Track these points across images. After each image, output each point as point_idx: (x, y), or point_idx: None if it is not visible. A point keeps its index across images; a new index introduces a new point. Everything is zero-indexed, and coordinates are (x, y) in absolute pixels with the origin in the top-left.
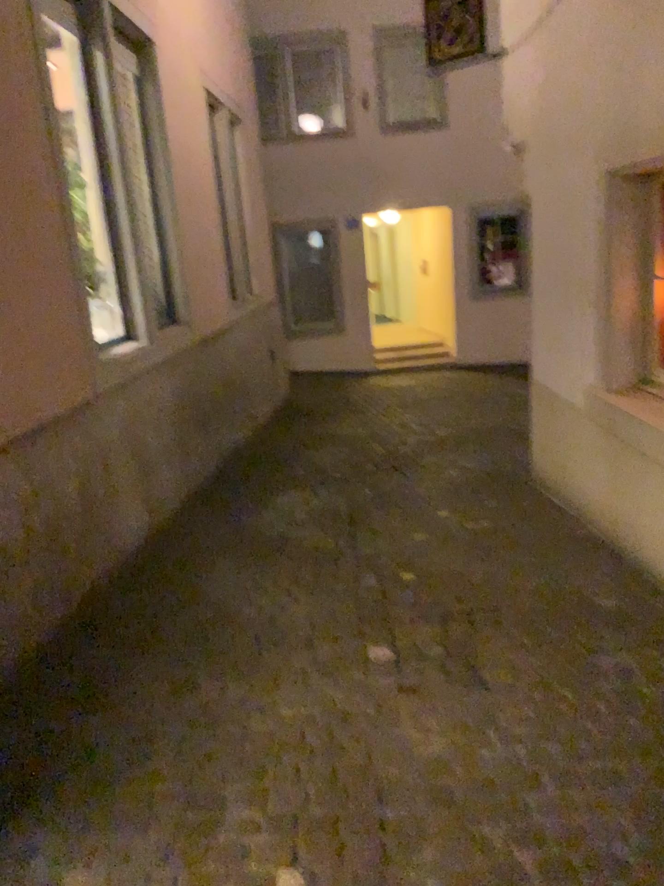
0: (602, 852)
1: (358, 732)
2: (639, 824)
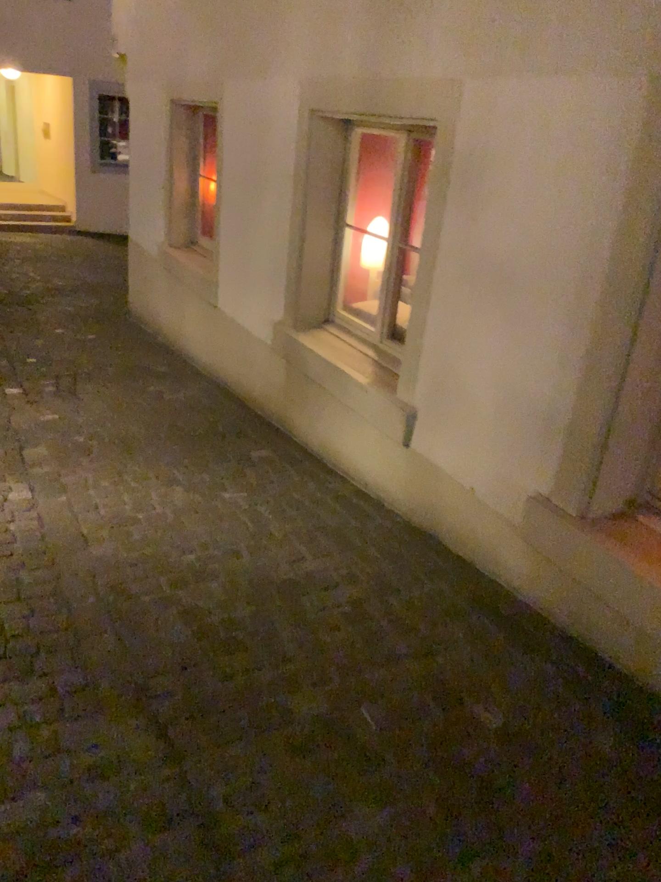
0: (127, 437)
1: (4, 415)
2: (146, 430)
